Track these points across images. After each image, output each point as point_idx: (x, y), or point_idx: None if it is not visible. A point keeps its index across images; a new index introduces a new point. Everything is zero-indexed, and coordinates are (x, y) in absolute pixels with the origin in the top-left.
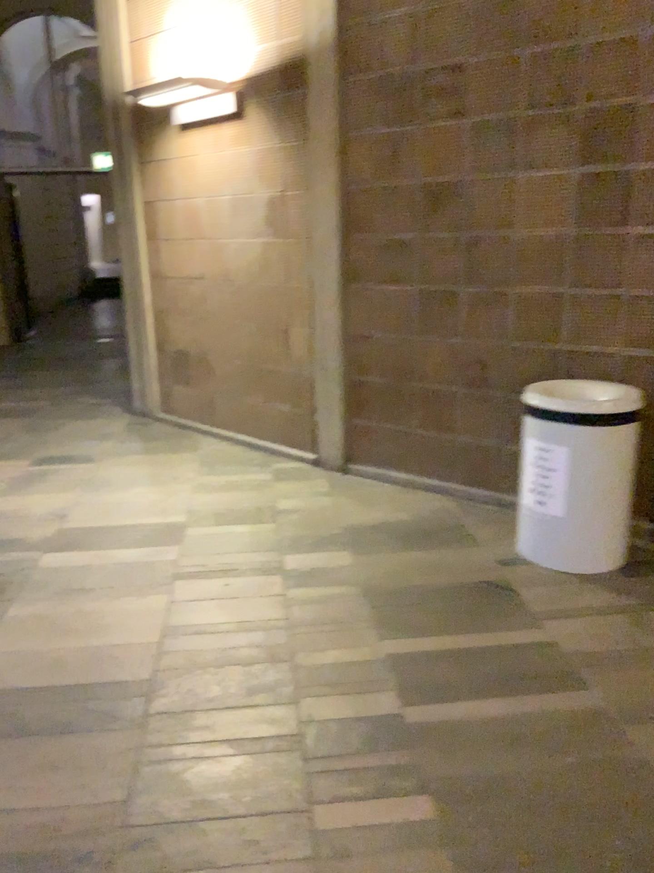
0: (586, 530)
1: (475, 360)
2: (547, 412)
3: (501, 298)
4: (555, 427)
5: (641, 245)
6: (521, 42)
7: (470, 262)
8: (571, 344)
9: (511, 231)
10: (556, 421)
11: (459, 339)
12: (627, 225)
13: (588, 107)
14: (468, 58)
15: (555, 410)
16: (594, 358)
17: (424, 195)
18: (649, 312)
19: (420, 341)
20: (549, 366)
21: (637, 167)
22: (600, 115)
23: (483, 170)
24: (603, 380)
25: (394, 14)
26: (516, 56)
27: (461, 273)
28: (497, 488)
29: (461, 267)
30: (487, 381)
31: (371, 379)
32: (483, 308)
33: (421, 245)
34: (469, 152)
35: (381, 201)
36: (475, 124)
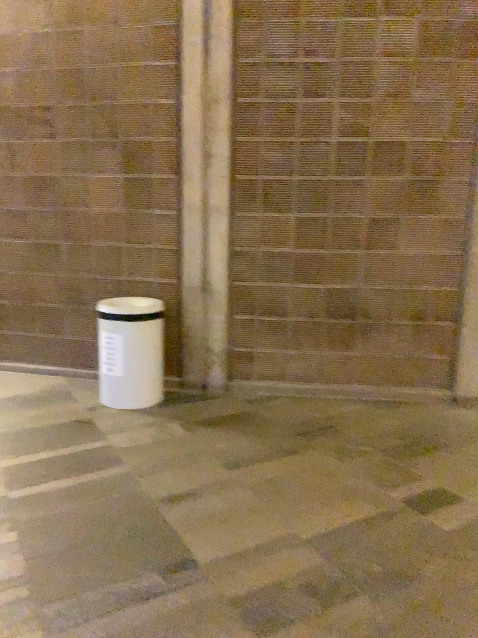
0: (136, 384)
1: (72, 287)
2: (108, 316)
3: (85, 249)
4: (113, 324)
5: (159, 219)
6: (84, 98)
7: (65, 227)
8: (127, 276)
9: (87, 208)
10: (113, 320)
11: (61, 274)
12: (151, 207)
13: (125, 140)
14: (54, 103)
15: (112, 314)
16: (140, 284)
17: (32, 184)
18: (167, 257)
19: (36, 277)
20: (116, 290)
21: (153, 176)
22: (132, 145)
23: (68, 171)
24: (146, 297)
25: (5, 69)
26: (82, 106)
27: (59, 233)
28: (92, 367)
29: (59, 229)
30: (80, 300)
31: (5, 303)
32: (74, 255)
33: (32, 215)
34: (59, 160)
35: (4, 185)
36: (61, 143)
